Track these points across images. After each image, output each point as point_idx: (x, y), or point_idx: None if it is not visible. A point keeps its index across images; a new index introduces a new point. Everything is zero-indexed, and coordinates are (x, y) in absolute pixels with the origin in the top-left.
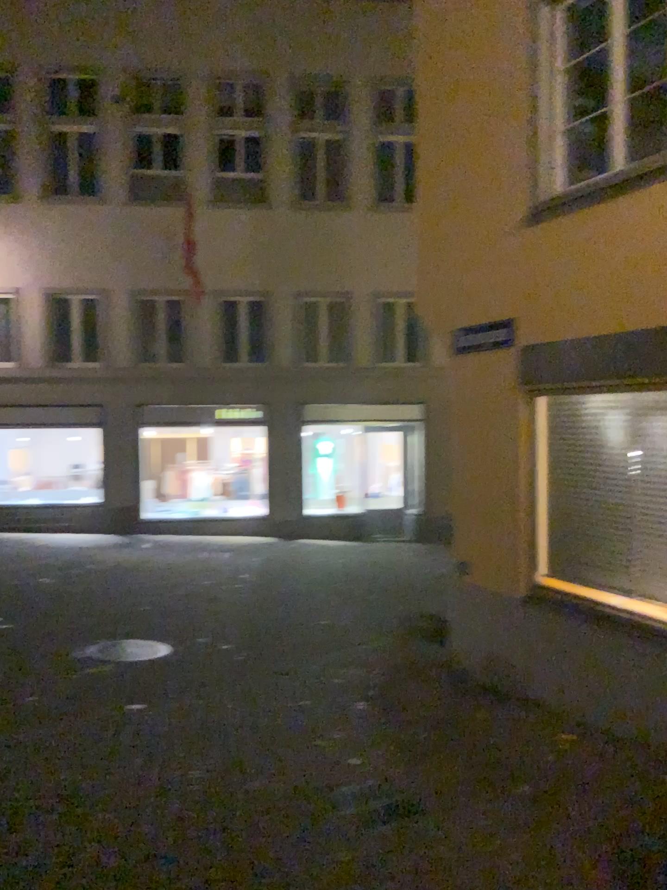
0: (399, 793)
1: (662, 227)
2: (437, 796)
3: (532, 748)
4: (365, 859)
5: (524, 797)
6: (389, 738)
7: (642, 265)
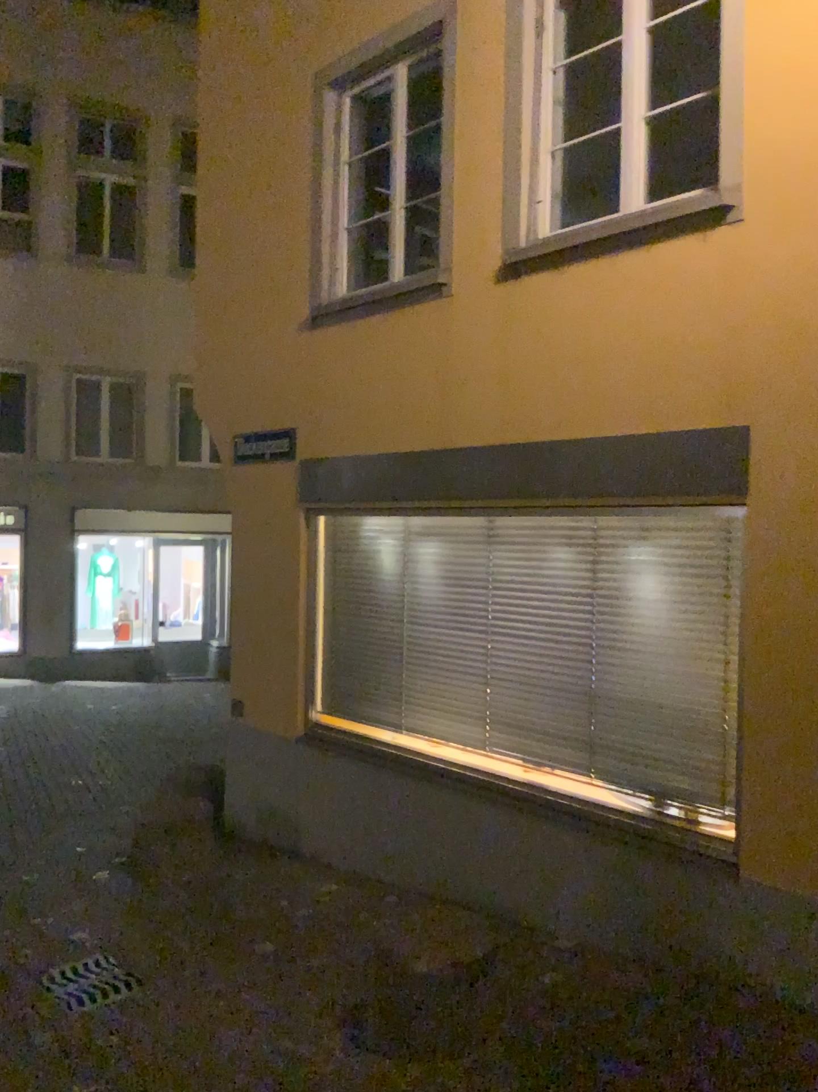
0: (124, 965)
1: (430, 345)
2: (168, 963)
3: (286, 902)
4: (66, 1039)
5: (264, 954)
6: (126, 908)
7: (412, 382)
